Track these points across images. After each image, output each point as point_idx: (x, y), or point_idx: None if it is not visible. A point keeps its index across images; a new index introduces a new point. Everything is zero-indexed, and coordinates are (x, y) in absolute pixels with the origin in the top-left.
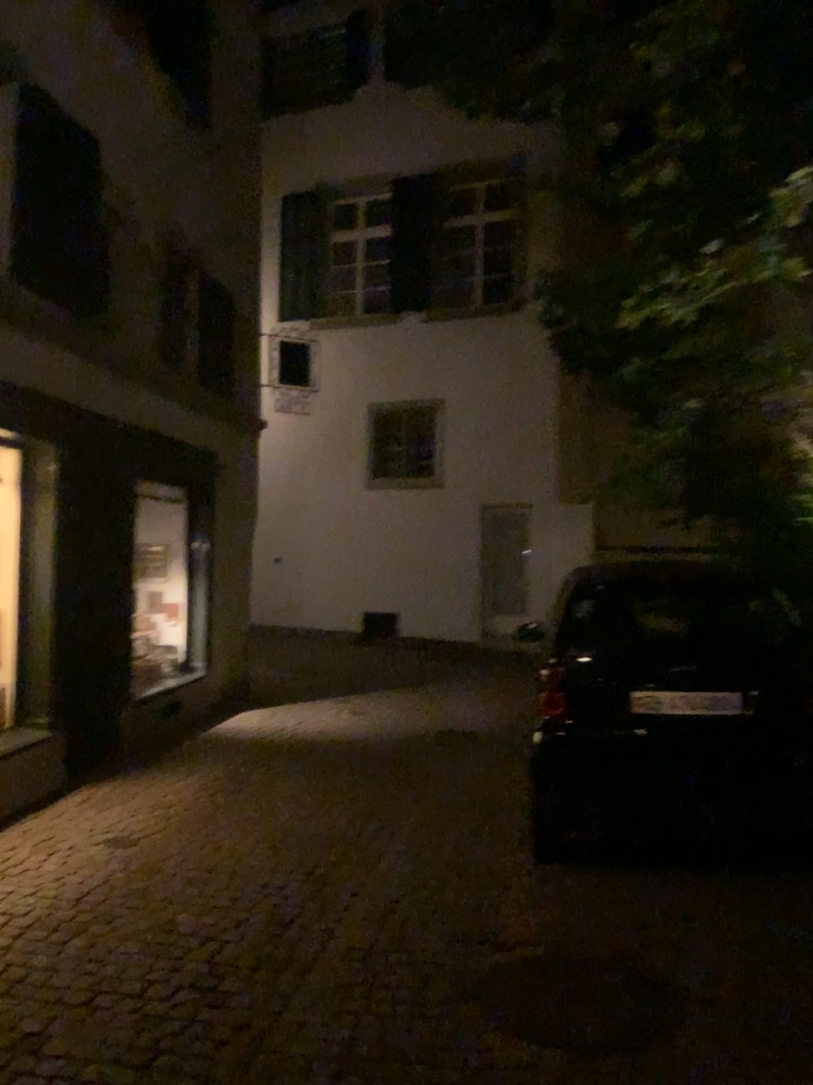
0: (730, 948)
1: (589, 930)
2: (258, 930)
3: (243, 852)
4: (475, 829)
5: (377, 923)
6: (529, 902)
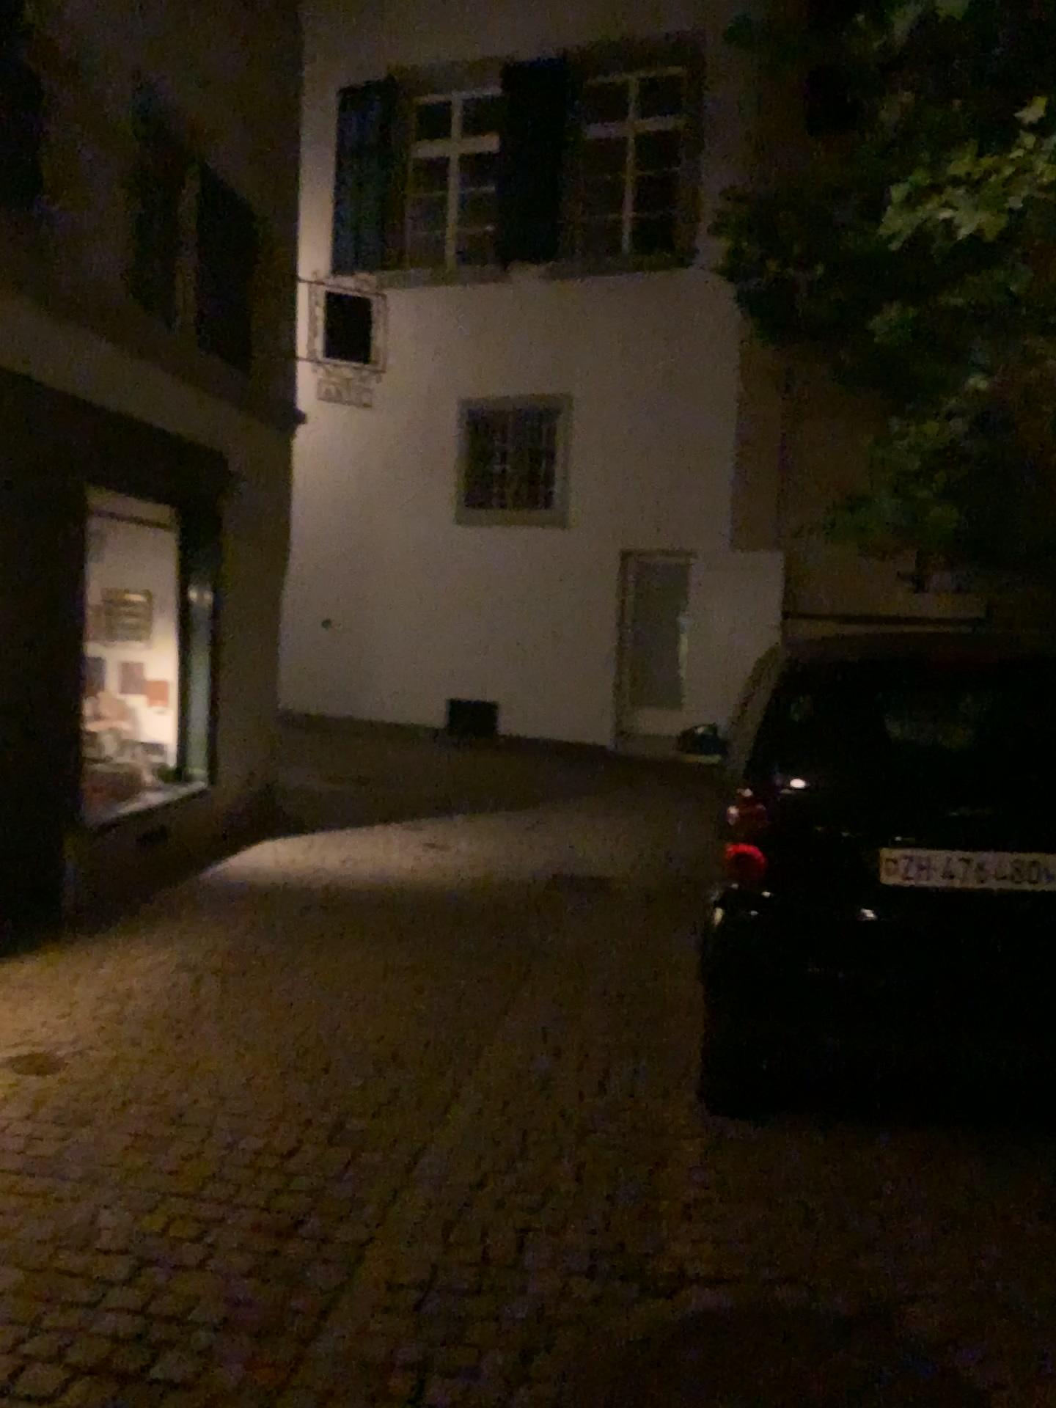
0: (1044, 1306)
1: (799, 1261)
2: (232, 1251)
3: (229, 1090)
4: (604, 1053)
5: (438, 1236)
6: (695, 1199)
